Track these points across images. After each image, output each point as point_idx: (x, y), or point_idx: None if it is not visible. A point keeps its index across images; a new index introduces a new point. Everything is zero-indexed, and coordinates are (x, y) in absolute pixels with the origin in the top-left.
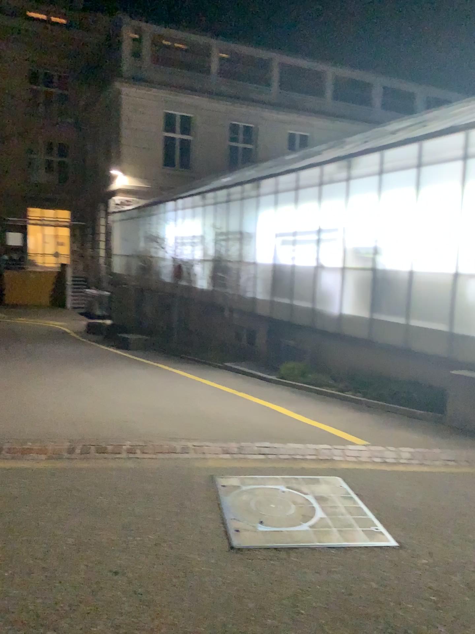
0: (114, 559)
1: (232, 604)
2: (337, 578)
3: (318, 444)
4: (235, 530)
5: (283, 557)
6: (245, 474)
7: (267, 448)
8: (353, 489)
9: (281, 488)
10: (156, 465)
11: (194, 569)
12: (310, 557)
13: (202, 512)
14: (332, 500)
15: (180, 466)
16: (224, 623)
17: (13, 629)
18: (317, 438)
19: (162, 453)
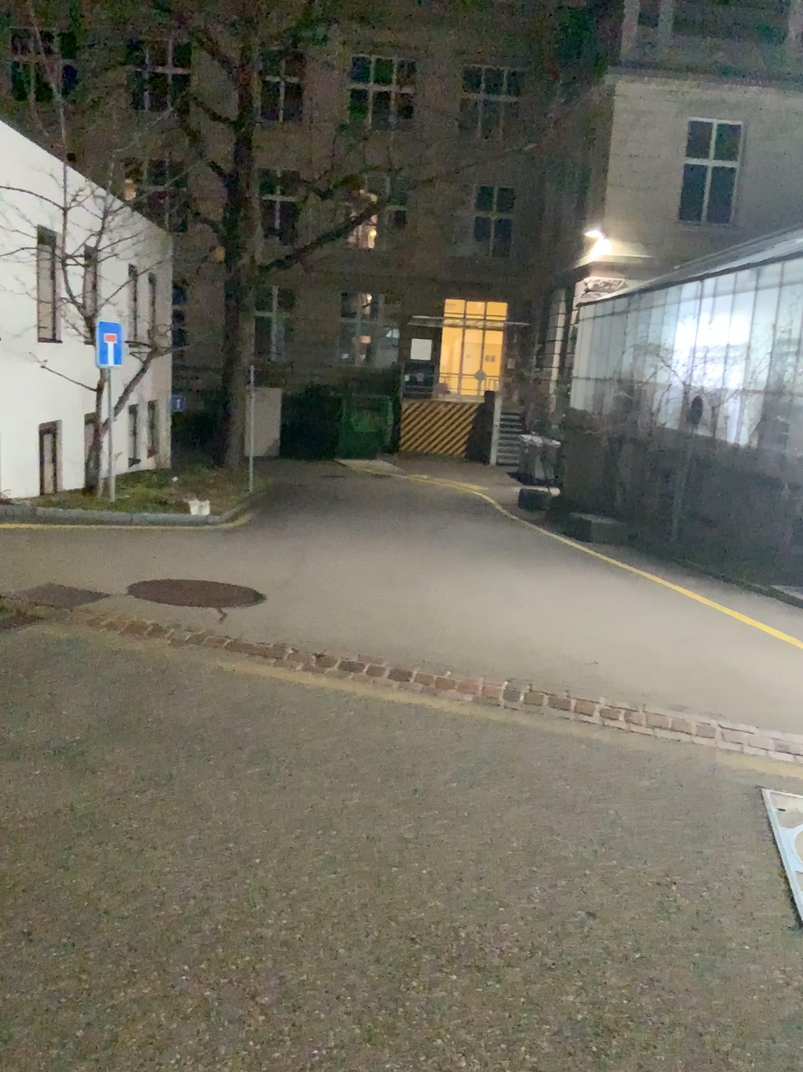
0: (586, 890)
1: None
2: None
3: None
4: None
5: None
6: None
7: None
8: None
9: None
10: (653, 747)
11: (729, 943)
12: None
13: (741, 846)
14: None
15: (698, 756)
16: (792, 1057)
17: (434, 959)
18: None
19: (664, 726)
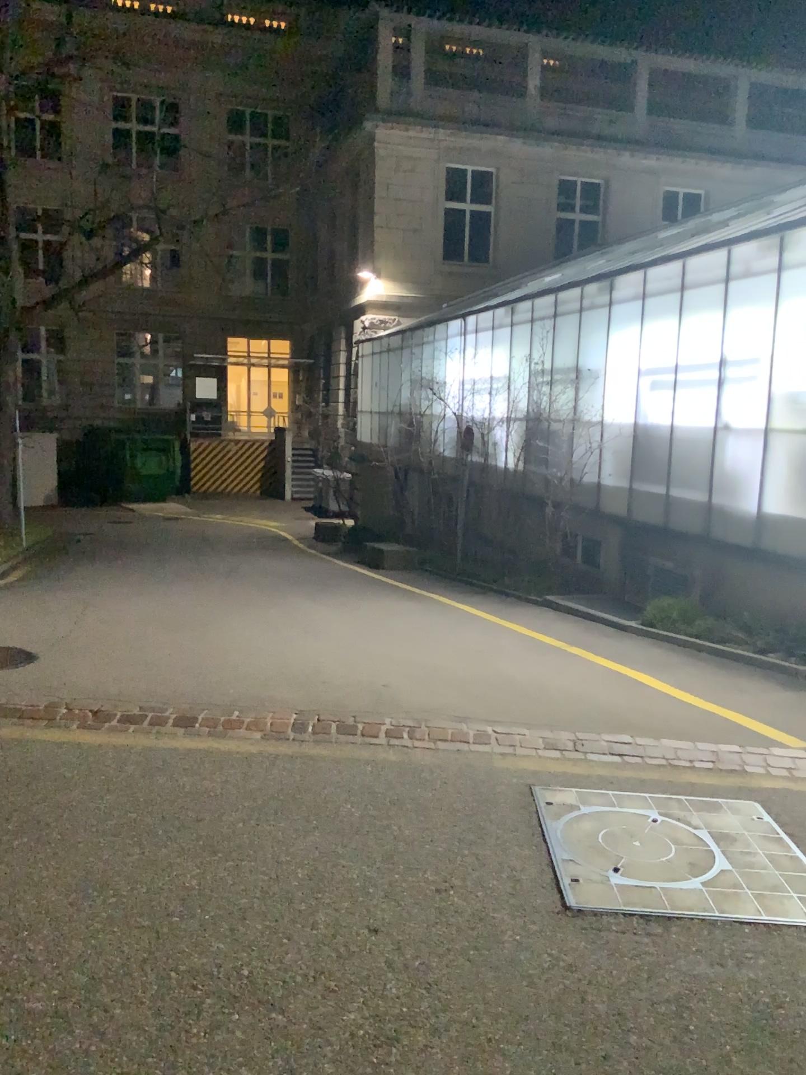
0: (368, 910)
1: (568, 1005)
2: (756, 981)
3: (717, 743)
4: (570, 881)
5: (657, 934)
6: (586, 786)
7: (624, 744)
8: (784, 827)
9: (650, 815)
10: (433, 761)
11: (500, 939)
12: (705, 939)
13: (513, 845)
14: (745, 842)
15: (475, 765)
16: (555, 1035)
17: (213, 1006)
18: (715, 732)
19: (444, 741)
